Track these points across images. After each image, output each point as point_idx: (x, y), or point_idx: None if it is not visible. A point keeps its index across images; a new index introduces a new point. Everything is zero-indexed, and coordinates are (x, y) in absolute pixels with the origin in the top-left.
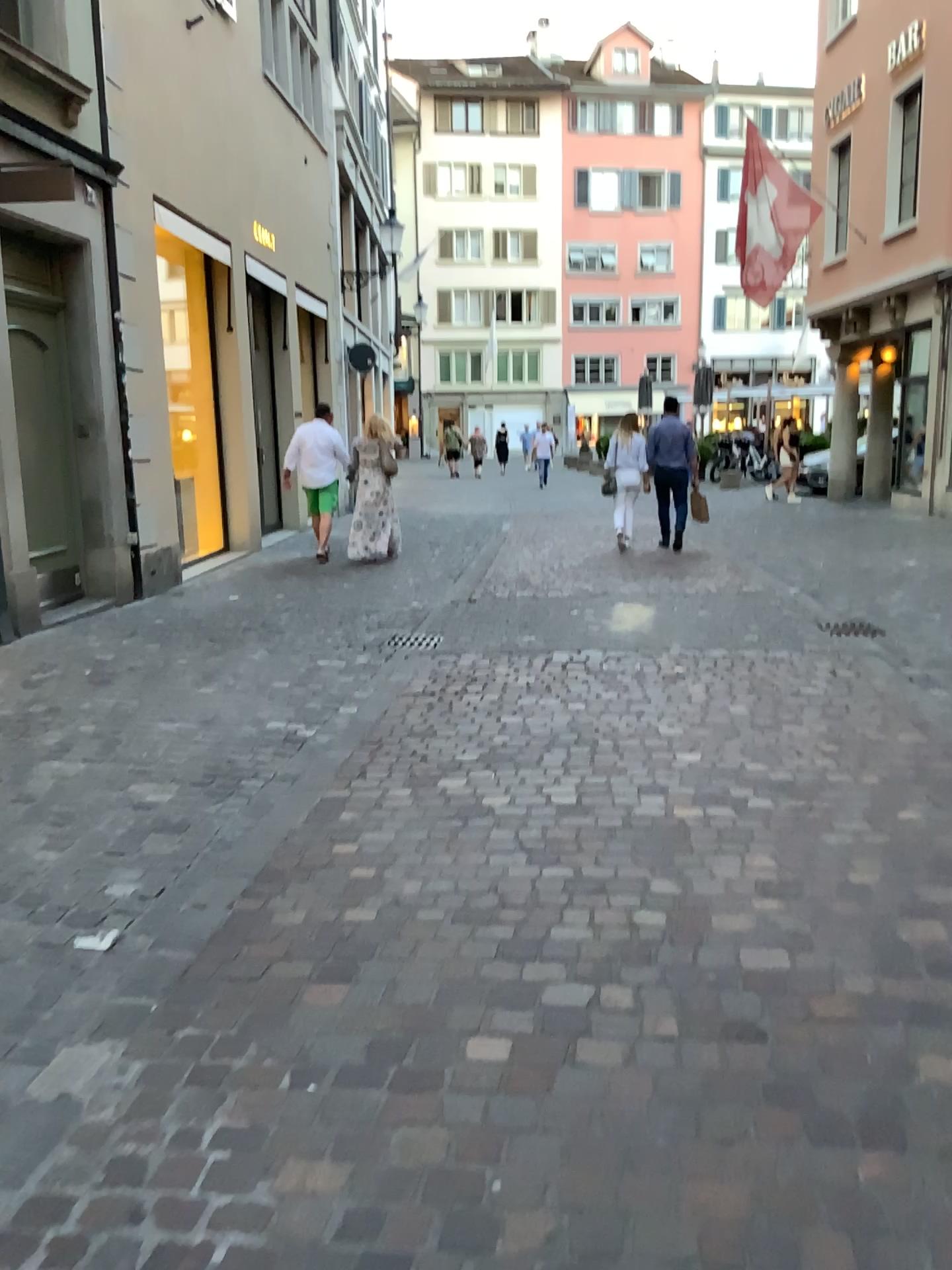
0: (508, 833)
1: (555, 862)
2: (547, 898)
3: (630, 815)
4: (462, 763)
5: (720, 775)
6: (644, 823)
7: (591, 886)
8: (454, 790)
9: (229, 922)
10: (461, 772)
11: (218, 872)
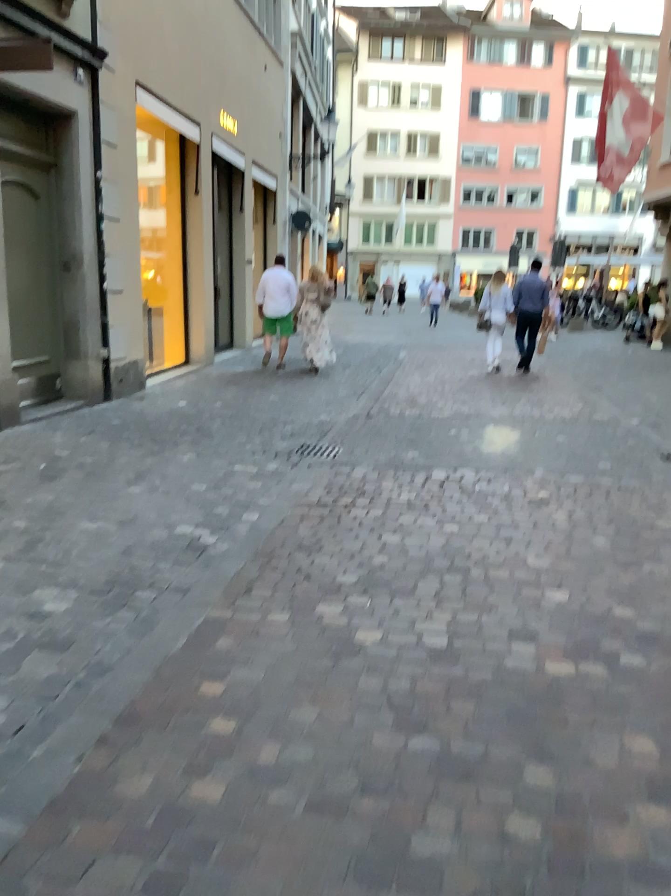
0: (377, 680)
1: (421, 726)
2: (410, 785)
3: (500, 667)
4: (341, 587)
5: (588, 622)
6: (514, 678)
7: (458, 768)
8: (330, 619)
9: (72, 784)
10: (339, 598)
11: (82, 708)
